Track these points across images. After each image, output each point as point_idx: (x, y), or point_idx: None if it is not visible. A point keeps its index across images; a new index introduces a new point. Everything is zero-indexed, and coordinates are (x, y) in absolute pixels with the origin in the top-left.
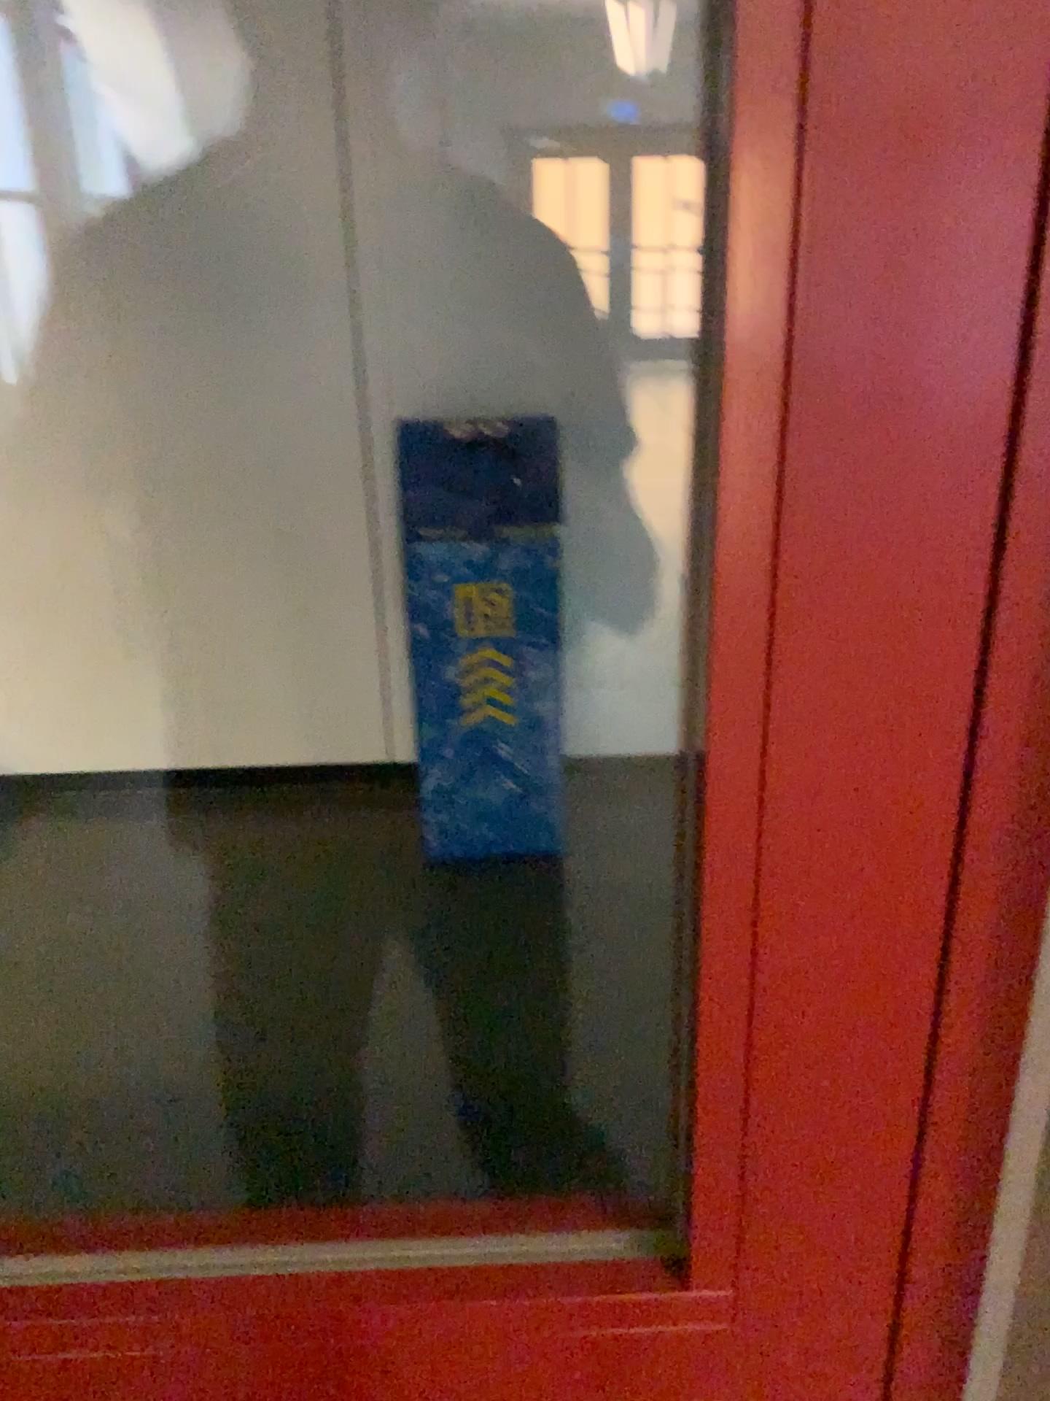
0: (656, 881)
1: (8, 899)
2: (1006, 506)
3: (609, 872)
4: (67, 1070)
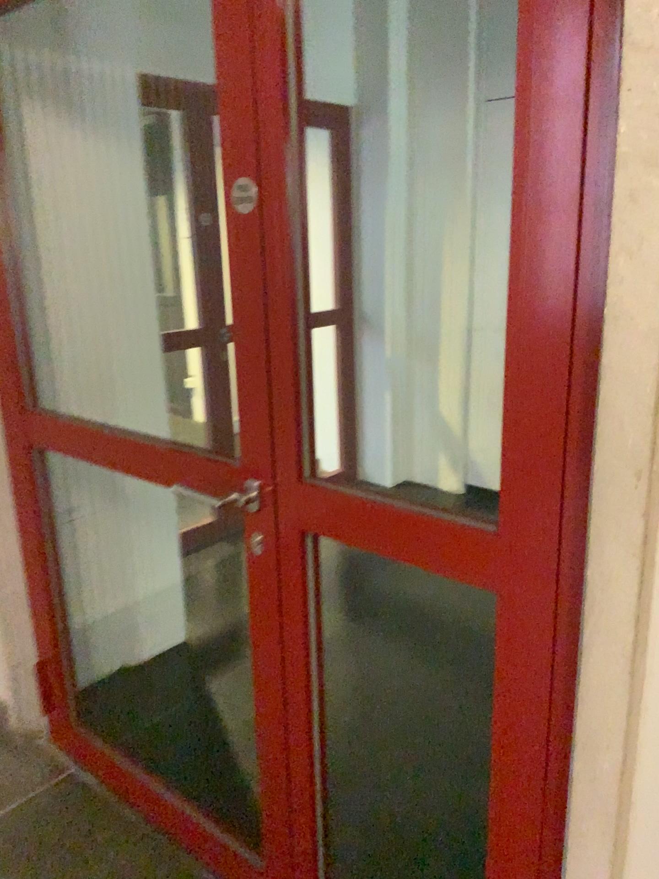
0: None
1: None
2: (573, 311)
3: None
4: (457, 607)
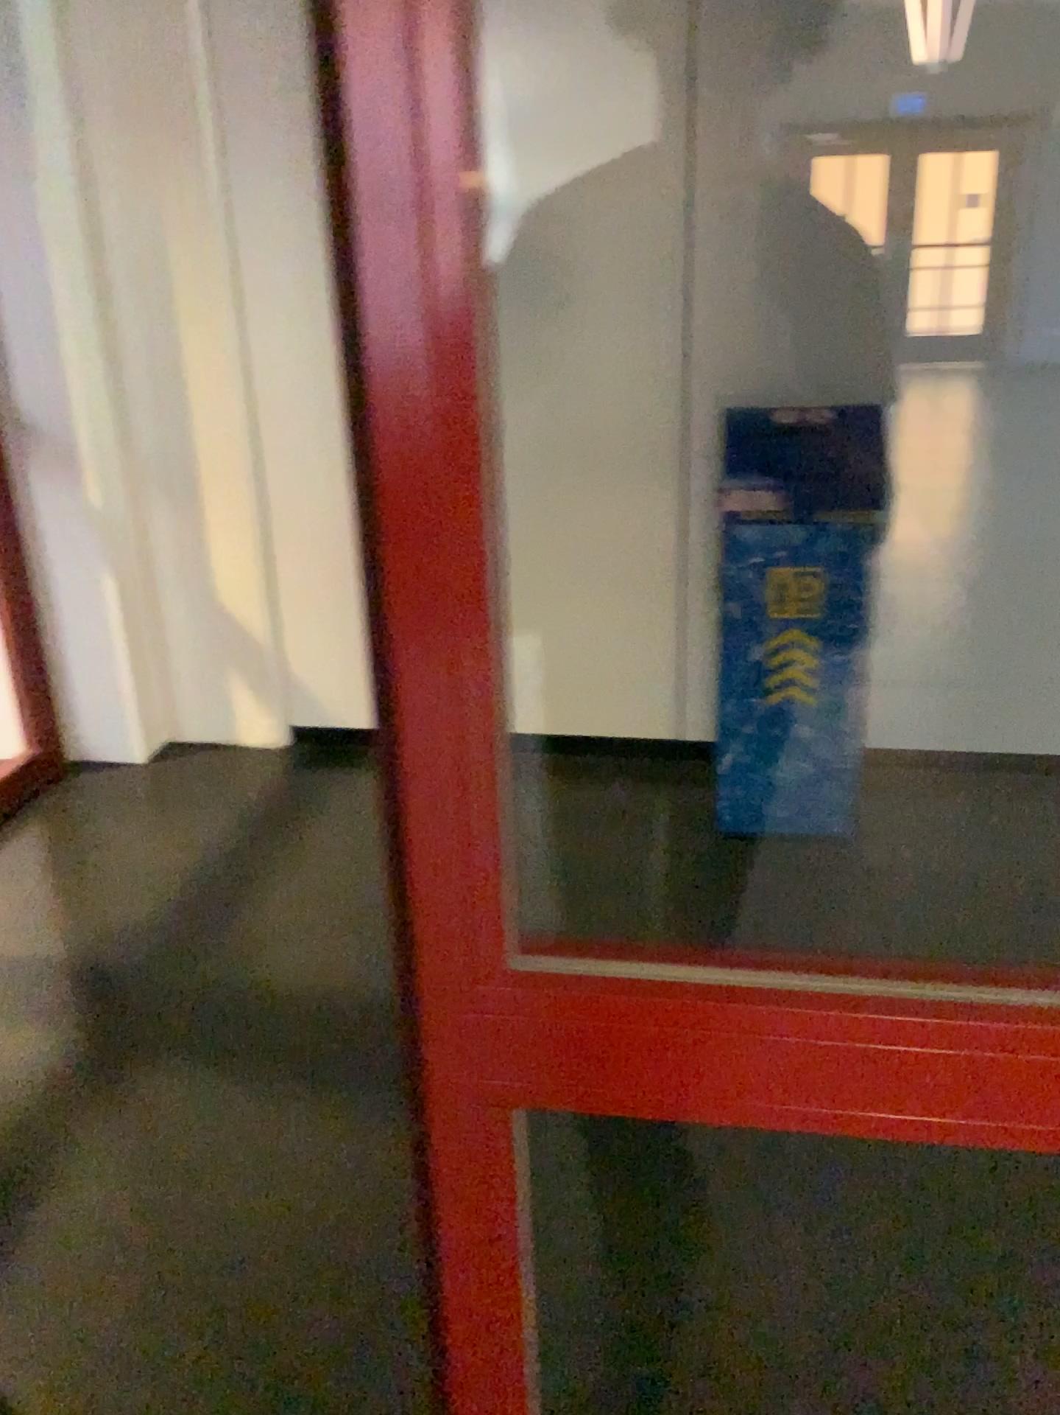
0: (951, 873)
1: (340, 832)
2: None
3: (902, 859)
4: None
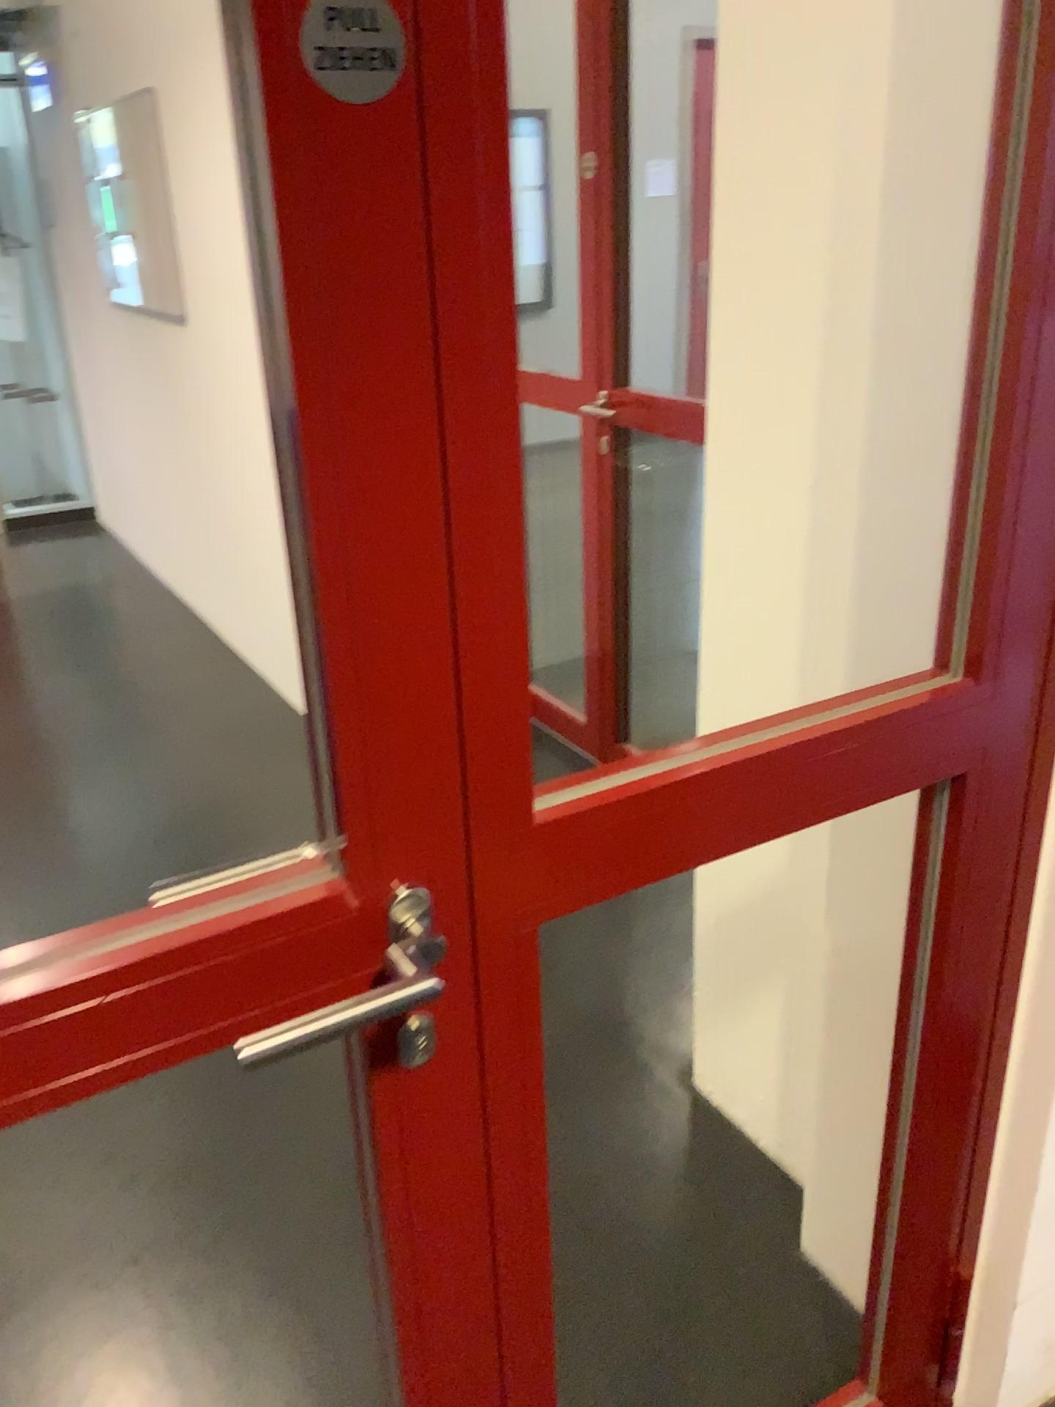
0: None
1: None
2: None
3: None
4: None
